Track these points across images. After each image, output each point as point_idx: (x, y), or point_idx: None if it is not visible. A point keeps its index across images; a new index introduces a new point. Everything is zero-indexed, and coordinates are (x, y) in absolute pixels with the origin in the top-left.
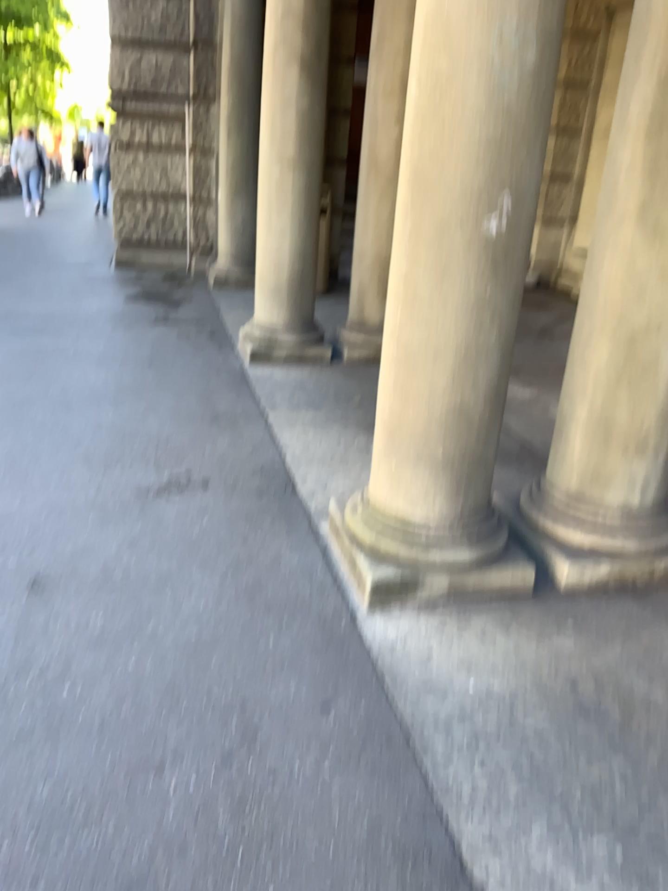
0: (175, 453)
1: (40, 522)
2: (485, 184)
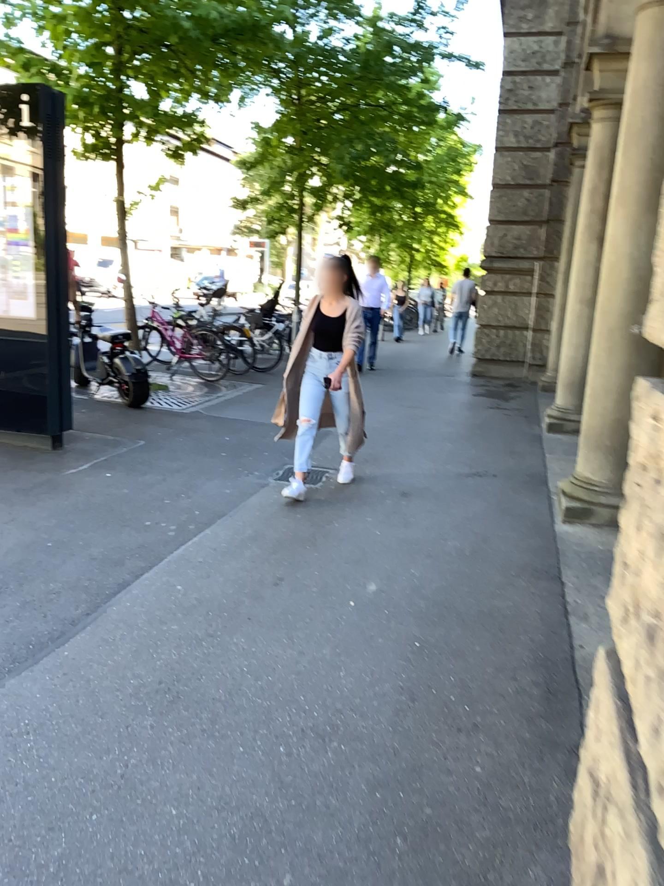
0: (483, 463)
1: (407, 477)
2: (630, 310)
